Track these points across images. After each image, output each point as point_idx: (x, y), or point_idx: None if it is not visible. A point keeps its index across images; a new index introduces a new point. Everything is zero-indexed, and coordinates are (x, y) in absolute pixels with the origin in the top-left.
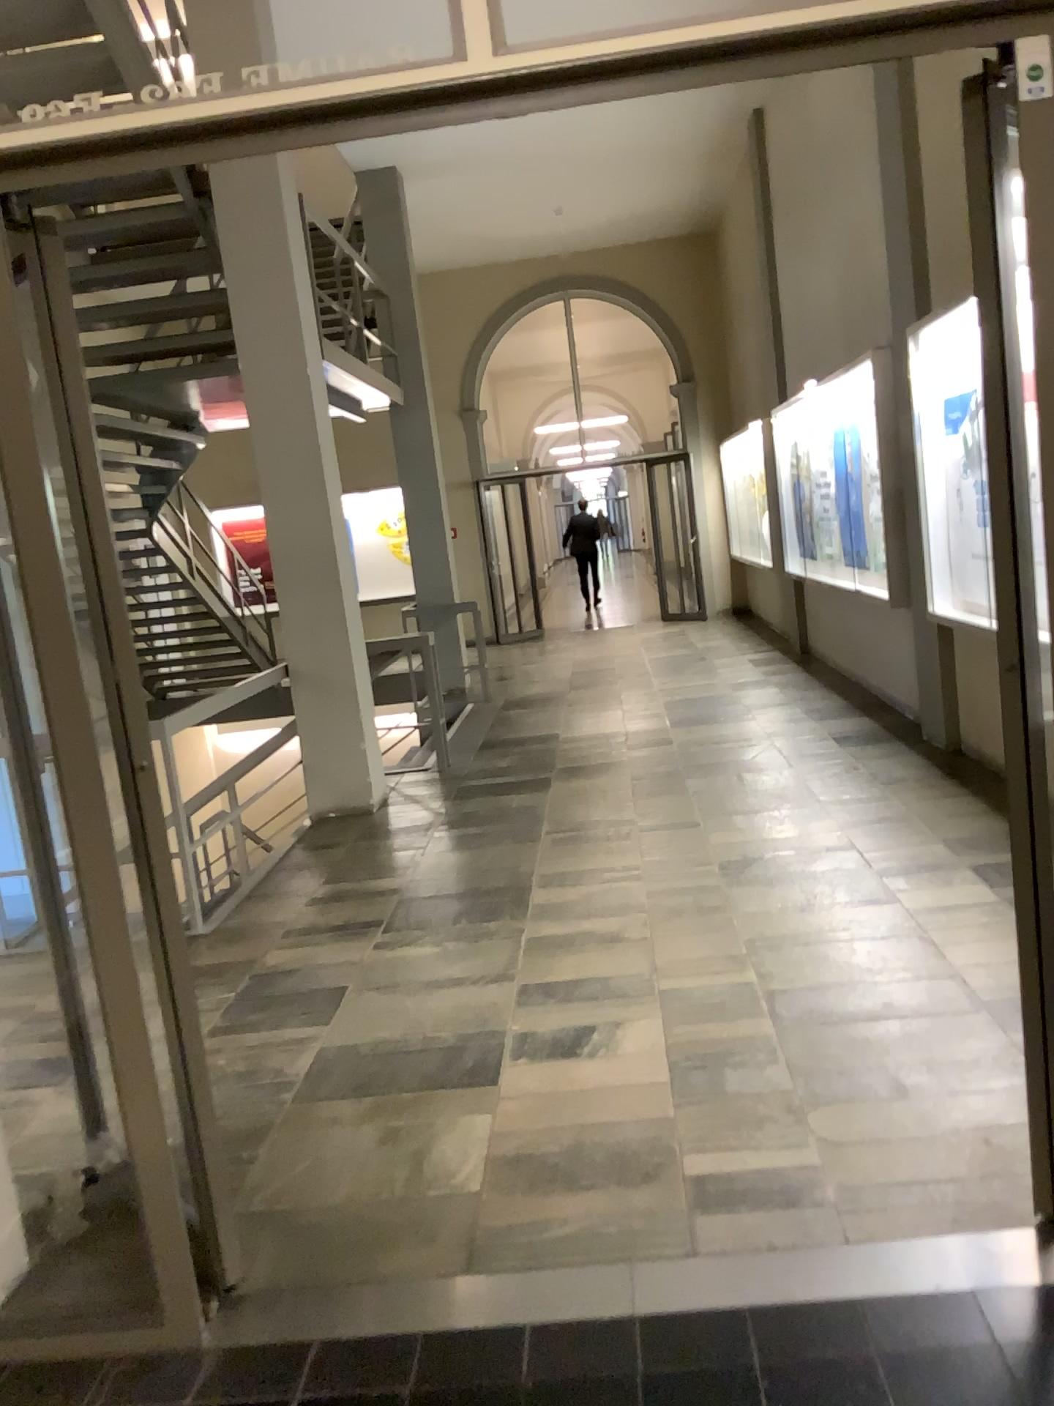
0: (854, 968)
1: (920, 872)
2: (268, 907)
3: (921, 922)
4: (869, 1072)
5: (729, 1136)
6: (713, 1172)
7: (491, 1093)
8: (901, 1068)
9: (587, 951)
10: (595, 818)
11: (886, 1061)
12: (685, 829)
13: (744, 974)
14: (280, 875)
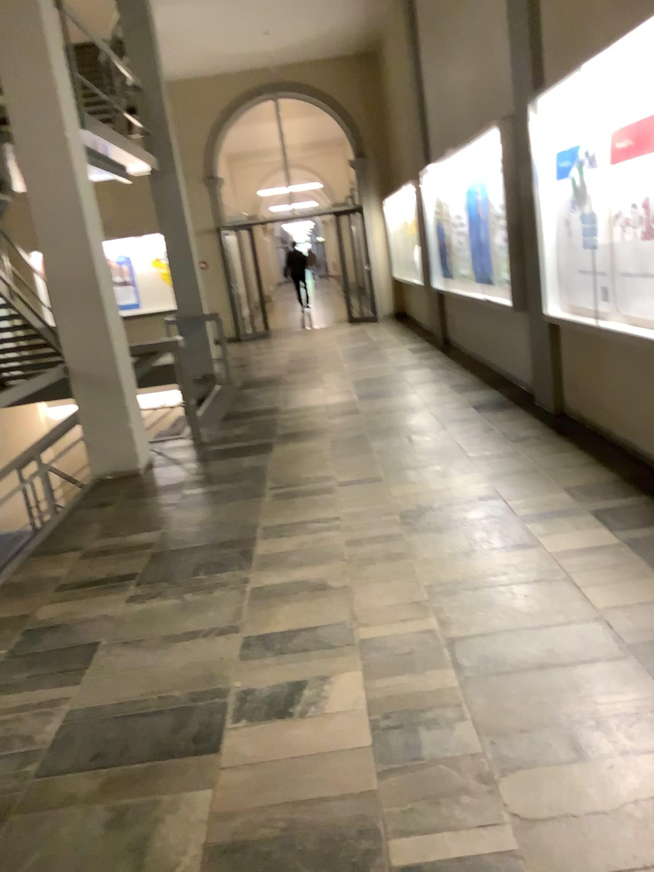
0: (516, 612)
1: (553, 517)
2: (47, 563)
3: (562, 564)
4: (547, 731)
5: (429, 814)
6: (419, 868)
7: (212, 764)
8: (575, 725)
9: (298, 601)
10: (303, 477)
11: (559, 717)
12: (372, 484)
13: (427, 622)
14: (61, 532)
